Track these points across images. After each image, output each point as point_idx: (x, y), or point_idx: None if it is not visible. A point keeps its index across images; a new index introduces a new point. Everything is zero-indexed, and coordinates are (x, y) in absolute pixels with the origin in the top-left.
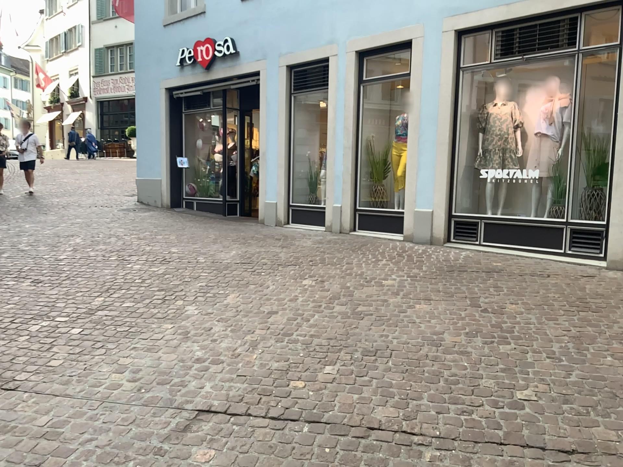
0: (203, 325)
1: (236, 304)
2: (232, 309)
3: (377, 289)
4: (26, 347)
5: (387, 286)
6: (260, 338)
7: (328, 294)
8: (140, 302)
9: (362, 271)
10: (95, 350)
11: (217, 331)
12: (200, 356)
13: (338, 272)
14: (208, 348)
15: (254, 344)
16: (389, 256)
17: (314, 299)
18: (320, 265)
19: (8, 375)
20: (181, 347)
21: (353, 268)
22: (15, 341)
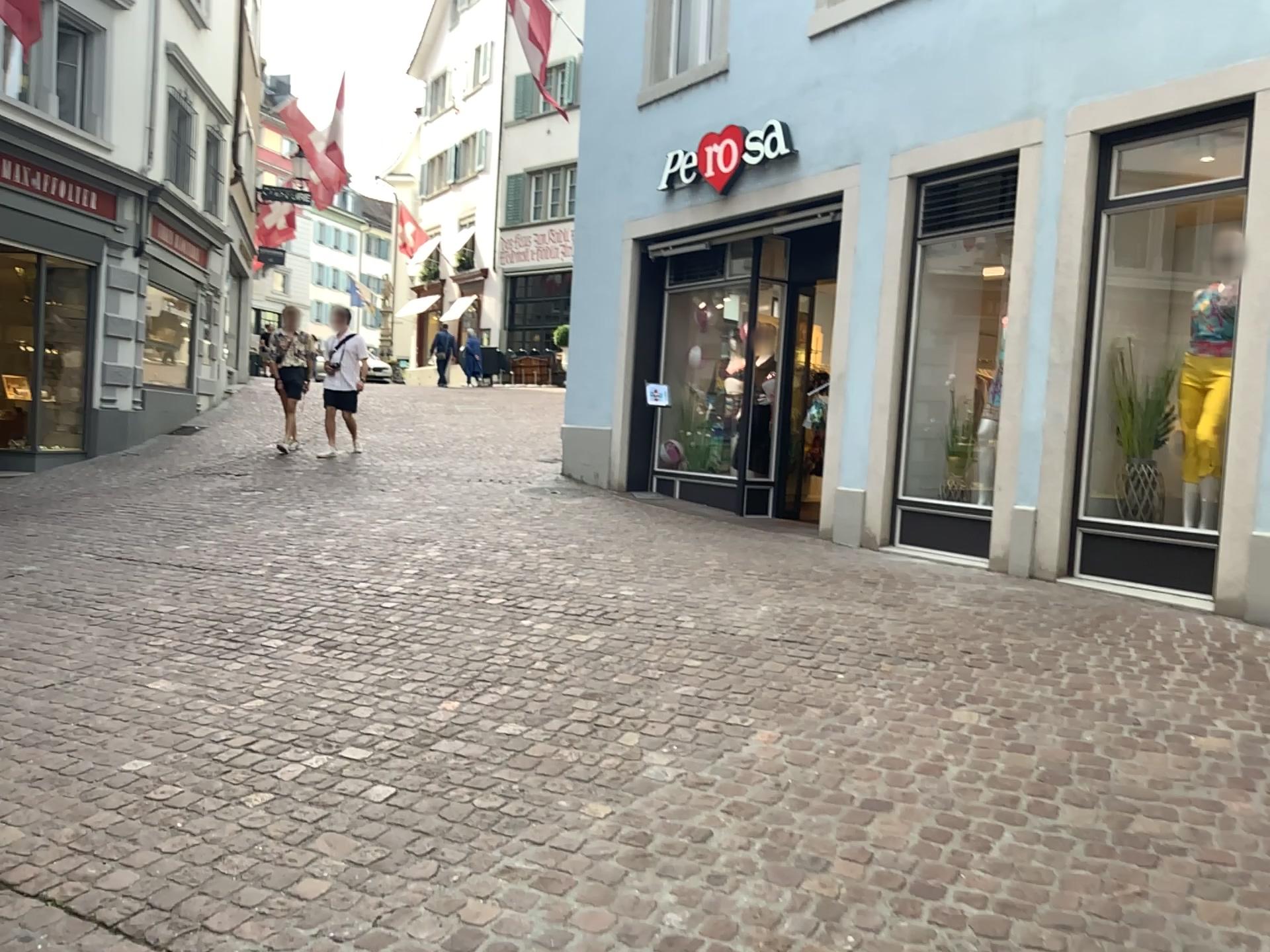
0: (690, 820)
1: (776, 765)
2: (767, 778)
3: (1181, 763)
4: (258, 825)
5: (1207, 754)
6: (850, 890)
7: (1033, 762)
8: (537, 730)
9: (1119, 696)
10: (411, 860)
11: (727, 847)
12: (680, 930)
13: (1049, 693)
14: (701, 904)
15: (834, 910)
16: (1190, 660)
17: (995, 776)
18: (996, 669)
19: (195, 909)
20: (629, 888)
21: (1094, 685)
22: (240, 805)
